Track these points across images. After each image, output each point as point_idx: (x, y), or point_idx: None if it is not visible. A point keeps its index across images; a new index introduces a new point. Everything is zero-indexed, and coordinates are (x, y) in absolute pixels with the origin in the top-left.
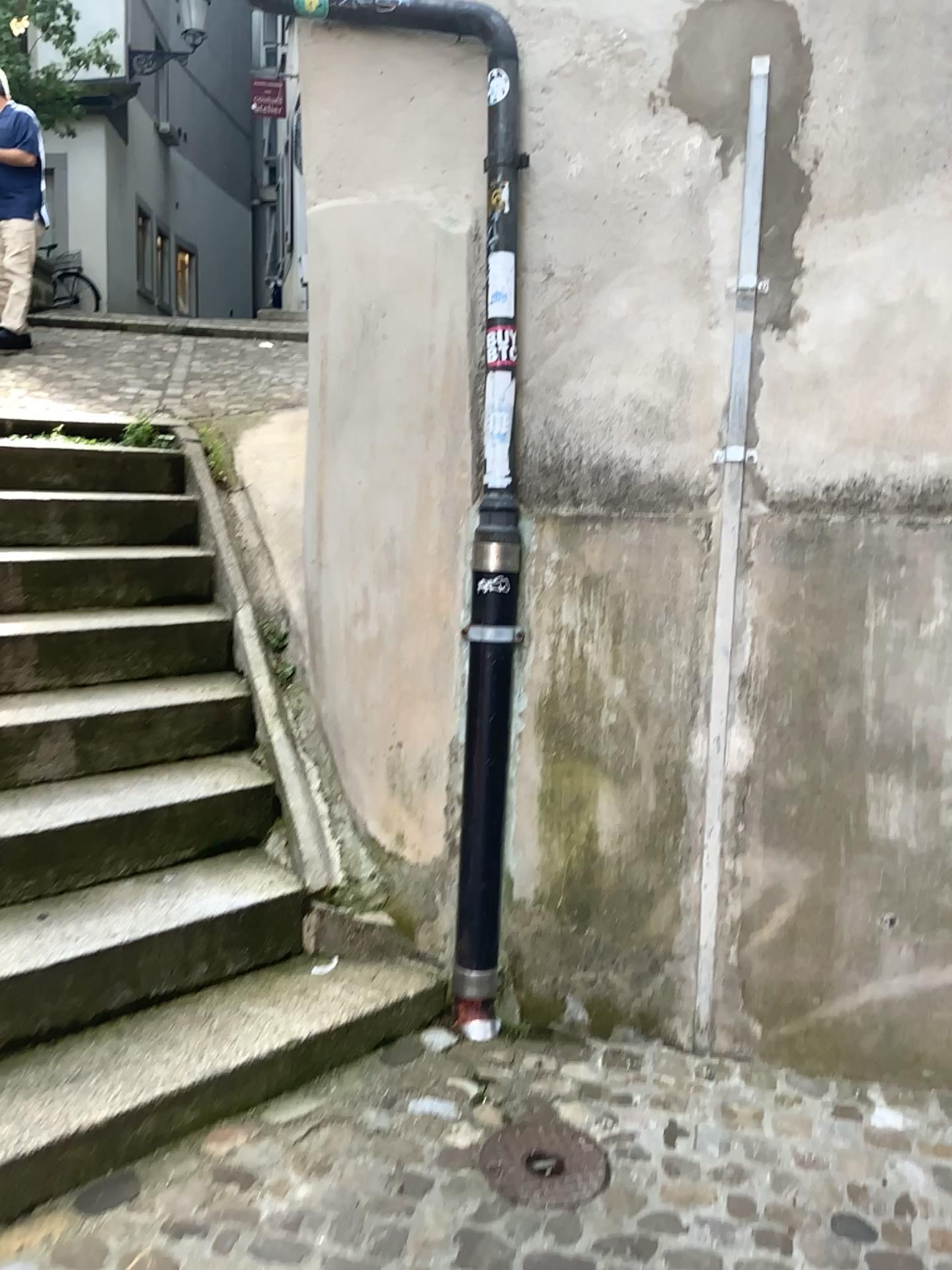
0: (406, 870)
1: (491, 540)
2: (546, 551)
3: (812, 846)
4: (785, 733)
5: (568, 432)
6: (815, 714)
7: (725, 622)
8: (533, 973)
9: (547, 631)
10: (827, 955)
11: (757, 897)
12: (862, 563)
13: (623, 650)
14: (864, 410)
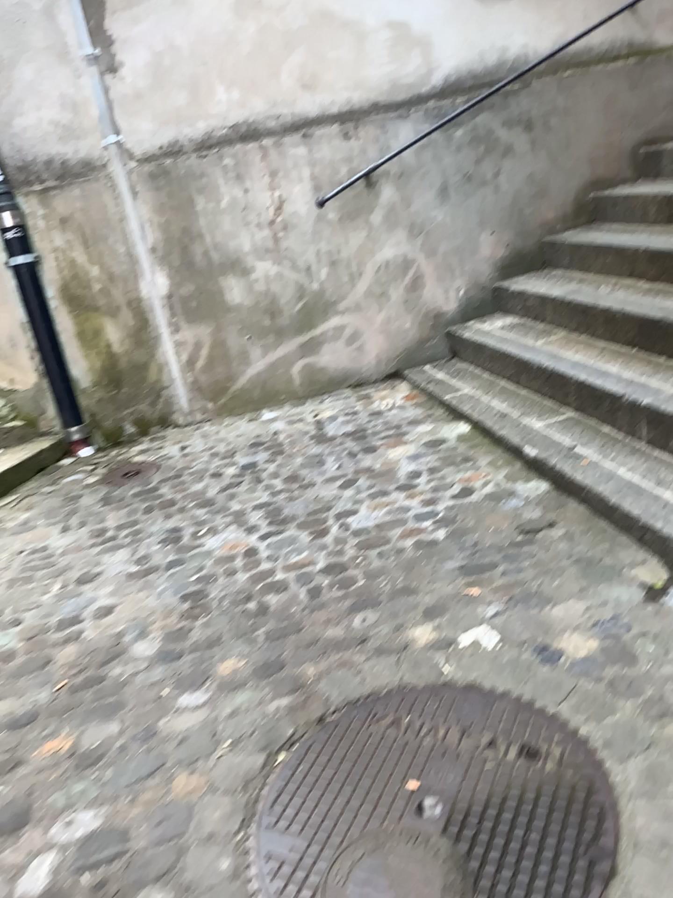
0: (21, 396)
1: (5, 212)
2: (36, 212)
3: (207, 317)
4: (179, 269)
5: (26, 147)
6: (189, 257)
7: (136, 224)
8: (103, 420)
9: (51, 253)
10: (228, 363)
11: (191, 348)
12: (188, 181)
13: (92, 252)
14: (166, 106)
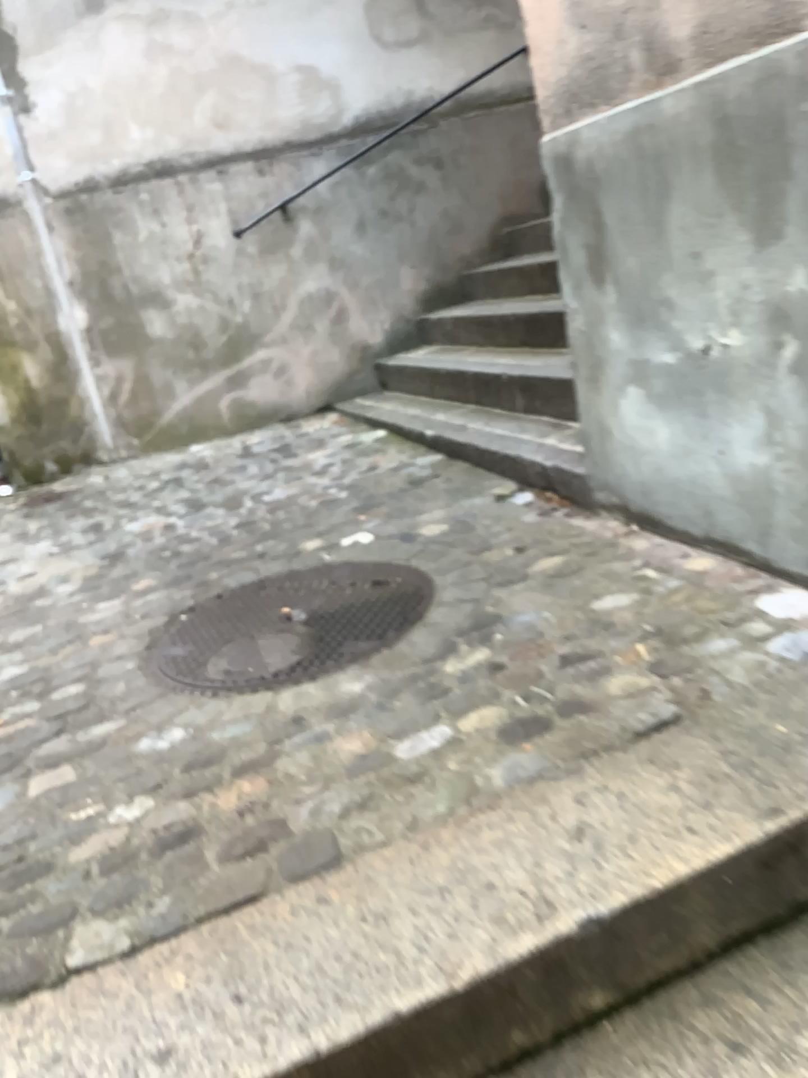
0: None
1: None
2: None
3: (129, 352)
4: (99, 304)
5: None
6: (109, 292)
7: (53, 260)
8: (24, 458)
9: None
10: (153, 398)
11: (114, 383)
12: (105, 217)
13: (9, 287)
14: (80, 145)
